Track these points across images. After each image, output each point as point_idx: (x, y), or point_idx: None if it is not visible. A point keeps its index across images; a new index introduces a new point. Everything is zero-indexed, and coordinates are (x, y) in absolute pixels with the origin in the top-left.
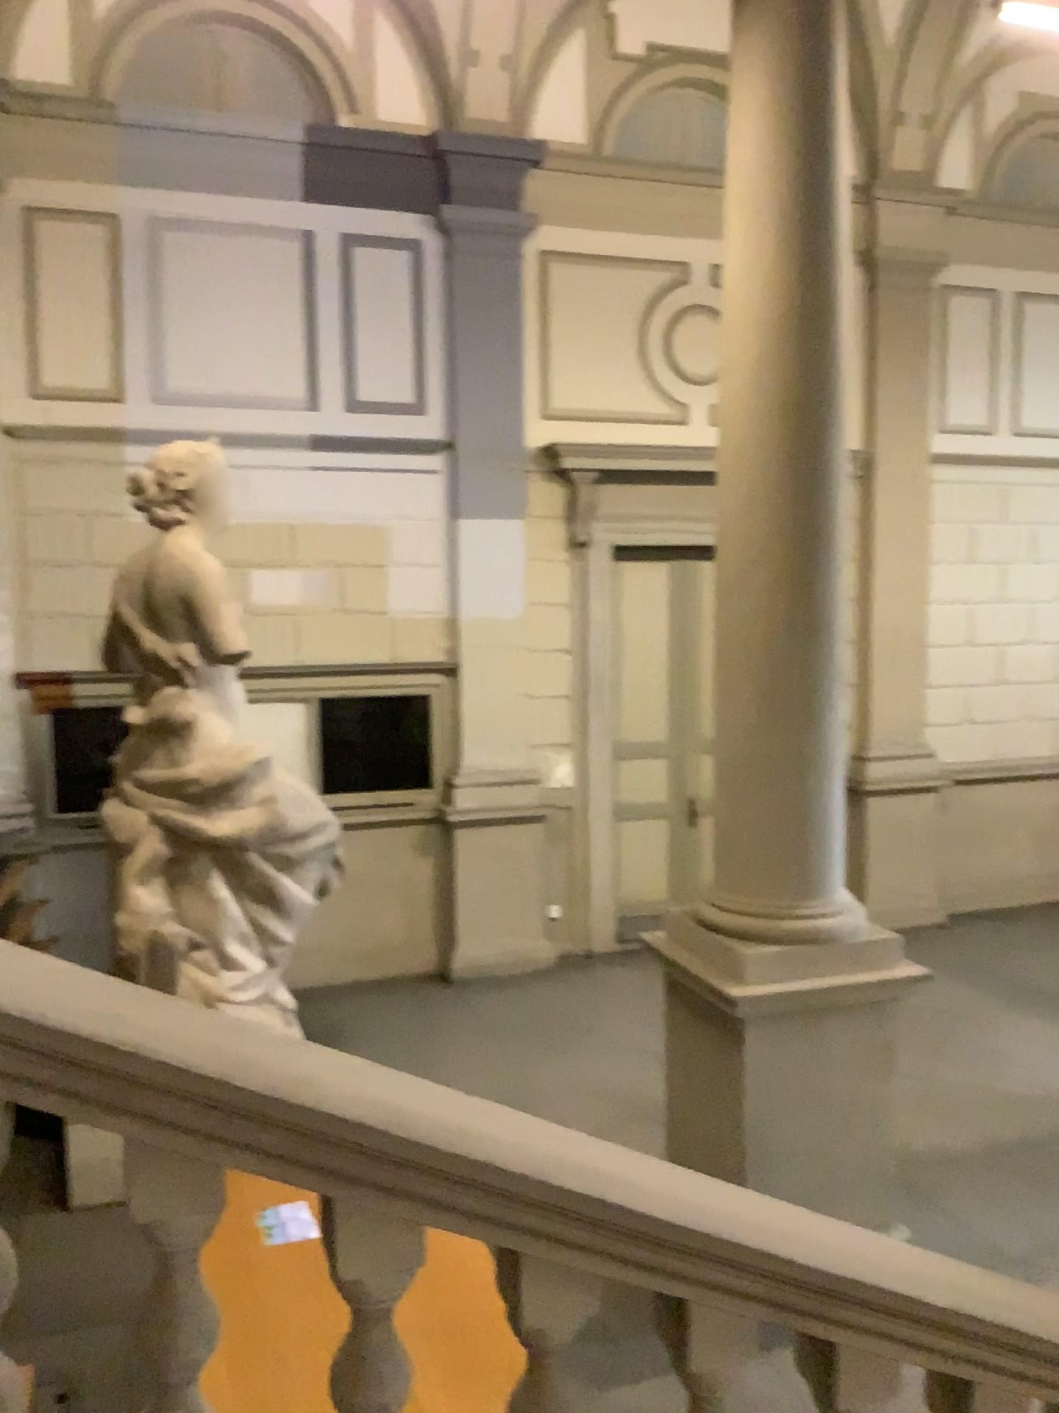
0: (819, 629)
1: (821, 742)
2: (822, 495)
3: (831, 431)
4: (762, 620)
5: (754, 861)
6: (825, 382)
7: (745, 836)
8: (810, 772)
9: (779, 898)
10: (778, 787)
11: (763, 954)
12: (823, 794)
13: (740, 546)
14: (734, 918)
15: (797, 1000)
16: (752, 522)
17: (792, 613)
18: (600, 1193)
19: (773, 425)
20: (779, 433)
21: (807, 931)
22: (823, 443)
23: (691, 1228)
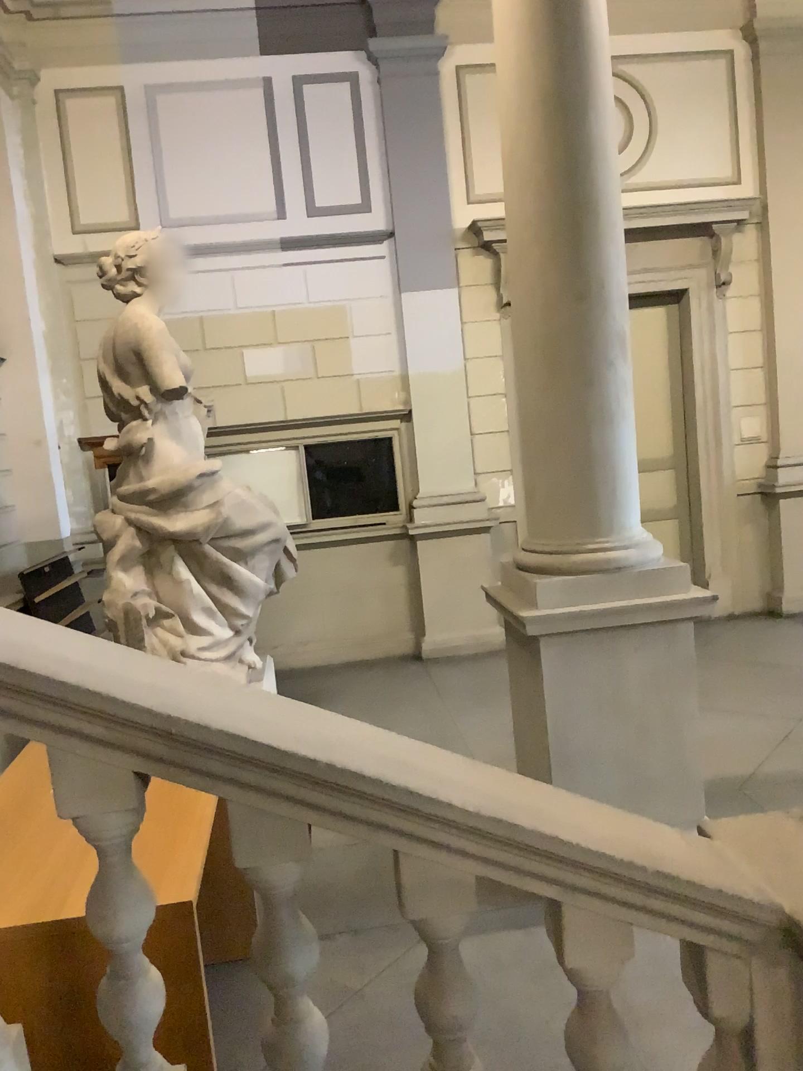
0: (591, 292)
1: (602, 394)
2: (585, 169)
3: (589, 108)
4: (539, 289)
5: (550, 505)
6: (581, 65)
7: (541, 483)
8: (594, 423)
9: (574, 536)
10: (565, 437)
11: (555, 582)
12: (608, 442)
13: (514, 225)
14: (537, 556)
15: (585, 620)
16: (522, 202)
17: (566, 280)
18: None
19: (533, 111)
20: (540, 117)
21: (601, 564)
22: (582, 121)
23: None
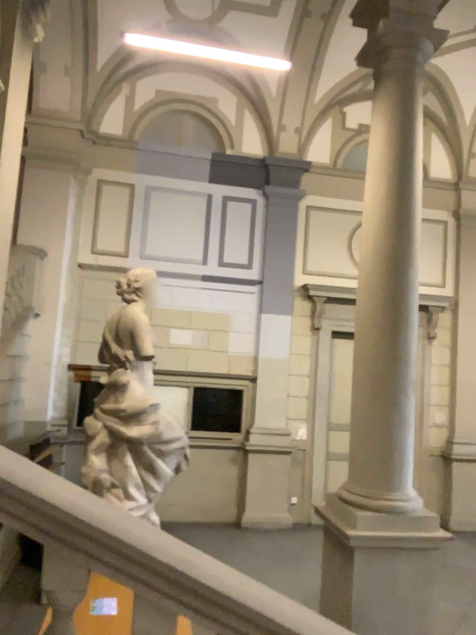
0: (401, 359)
1: (400, 413)
2: (405, 297)
3: (410, 268)
4: (374, 352)
5: (366, 468)
6: (408, 247)
7: (362, 455)
8: (395, 427)
9: (377, 488)
10: (378, 433)
11: (366, 515)
12: (401, 439)
13: (365, 318)
14: (355, 496)
15: (381, 541)
16: (371, 307)
17: (388, 350)
18: (177, 565)
19: (382, 265)
20: (385, 268)
21: (390, 507)
22: (406, 274)
23: (224, 594)
